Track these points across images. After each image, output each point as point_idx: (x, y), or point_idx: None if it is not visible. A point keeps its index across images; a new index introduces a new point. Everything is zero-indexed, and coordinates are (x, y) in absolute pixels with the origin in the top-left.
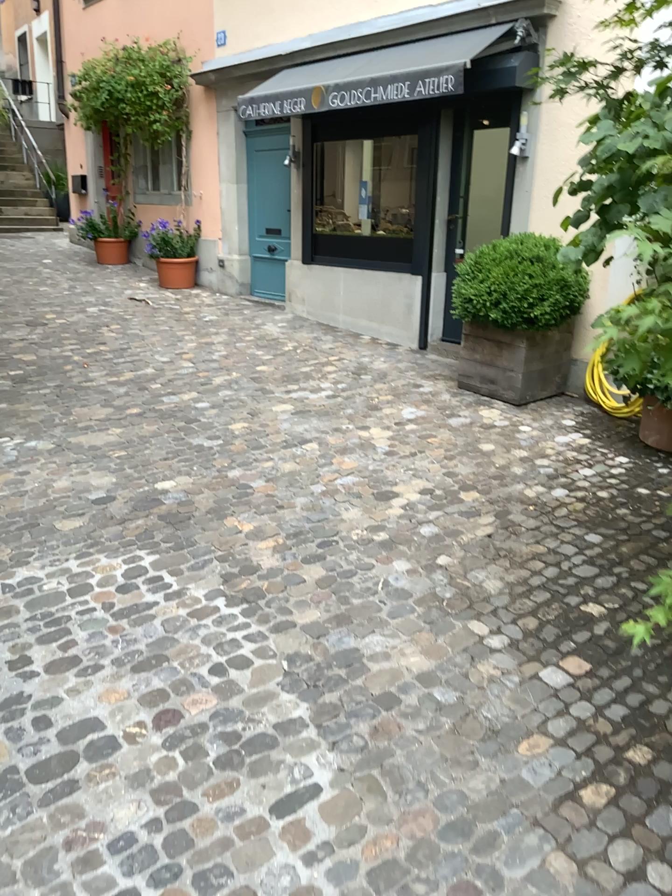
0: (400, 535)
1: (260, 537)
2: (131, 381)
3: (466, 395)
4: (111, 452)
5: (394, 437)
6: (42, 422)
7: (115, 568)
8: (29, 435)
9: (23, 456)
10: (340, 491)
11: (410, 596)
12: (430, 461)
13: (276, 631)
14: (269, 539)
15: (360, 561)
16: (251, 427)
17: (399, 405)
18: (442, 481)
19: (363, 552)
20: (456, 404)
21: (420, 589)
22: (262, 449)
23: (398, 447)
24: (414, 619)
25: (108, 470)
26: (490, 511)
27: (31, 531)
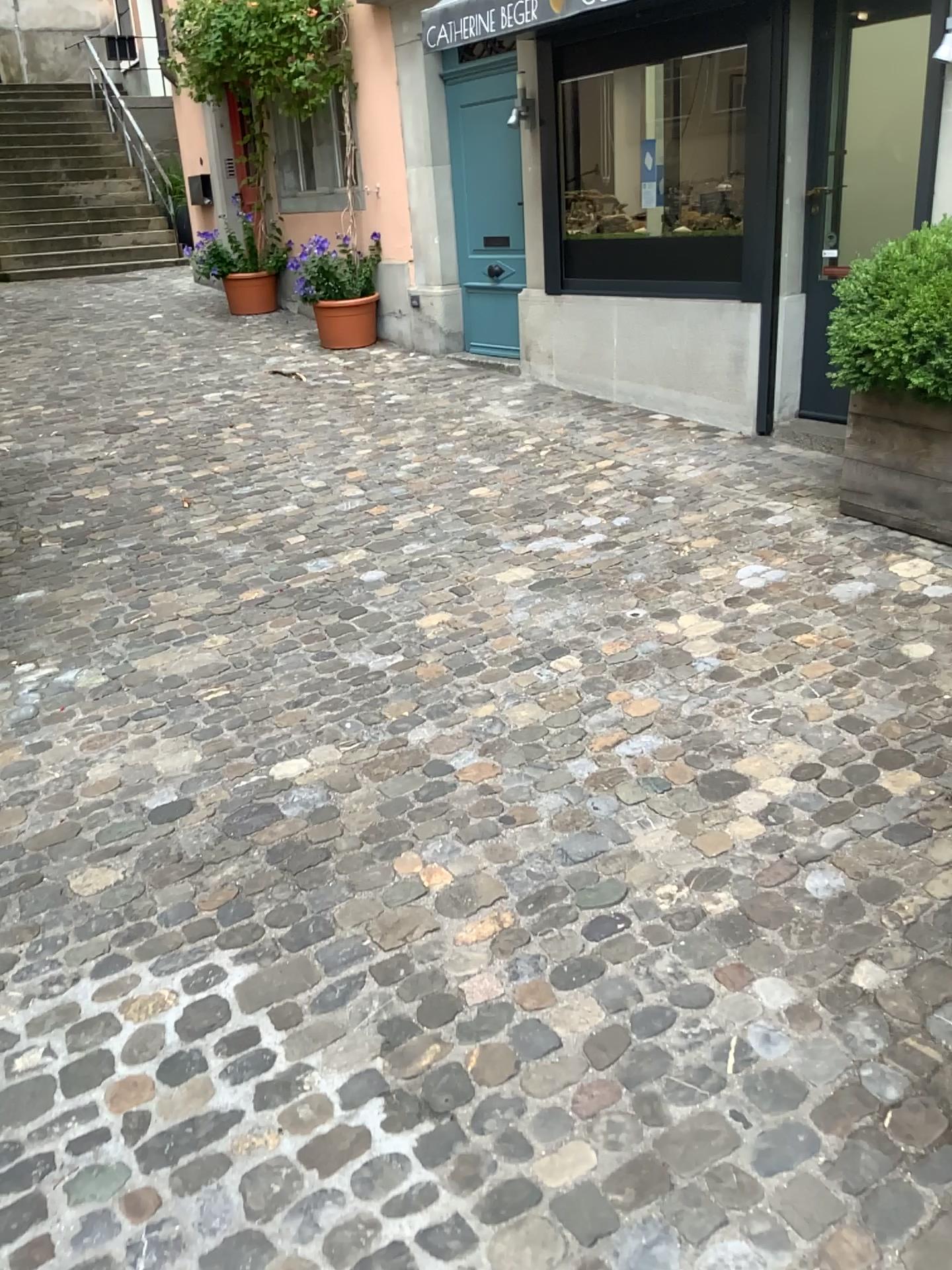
0: (762, 900)
1: (467, 908)
2: (257, 531)
3: (856, 531)
4: (199, 693)
5: (728, 637)
6: (93, 626)
7: (165, 1009)
8: (67, 658)
9: (47, 707)
10: (629, 777)
11: (802, 1094)
12: (803, 689)
13: (496, 1218)
14: (485, 916)
15: (680, 979)
16: (457, 626)
17: (730, 558)
18: (836, 743)
19: (685, 949)
20: (839, 551)
21: (822, 1071)
22: (476, 676)
23: (736, 659)
24: (818, 1174)
25: (189, 738)
26: (950, 823)
27: (24, 899)
